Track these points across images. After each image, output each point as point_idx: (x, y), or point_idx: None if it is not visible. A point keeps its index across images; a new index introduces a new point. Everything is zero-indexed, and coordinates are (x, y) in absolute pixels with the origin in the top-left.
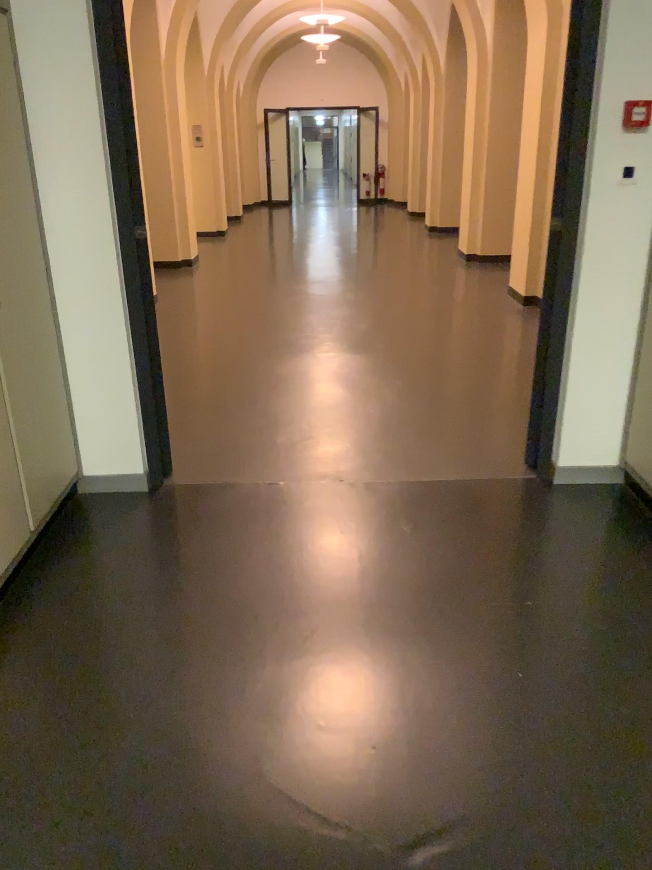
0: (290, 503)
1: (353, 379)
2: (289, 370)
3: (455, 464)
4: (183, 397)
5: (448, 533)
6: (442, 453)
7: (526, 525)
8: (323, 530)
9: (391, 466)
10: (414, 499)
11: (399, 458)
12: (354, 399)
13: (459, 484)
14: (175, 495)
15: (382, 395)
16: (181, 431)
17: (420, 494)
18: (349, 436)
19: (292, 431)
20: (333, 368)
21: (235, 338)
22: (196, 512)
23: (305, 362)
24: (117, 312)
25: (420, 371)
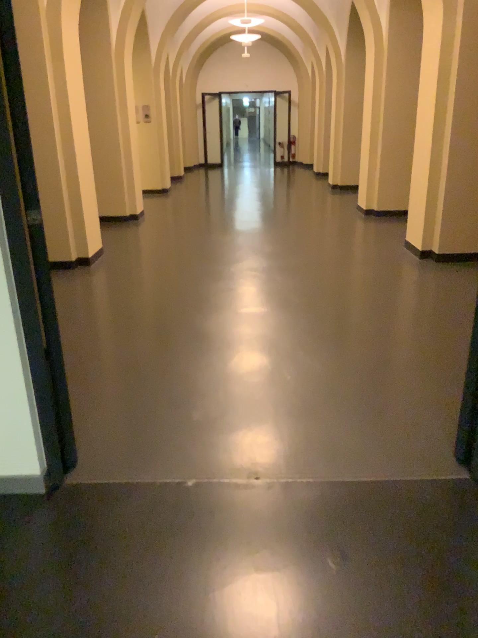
0: (200, 517)
1: (270, 340)
2: (210, 330)
3: (379, 457)
4: (107, 361)
5: (382, 573)
6: (364, 441)
7: (474, 562)
8: (235, 566)
9: (311, 459)
10: (339, 514)
11: (319, 446)
12: (272, 365)
13: (387, 489)
14: (75, 500)
15: (298, 360)
16: (97, 406)
17: (345, 504)
18: (266, 415)
19: (208, 408)
20: (252, 328)
21: (163, 293)
22: (94, 528)
23: (226, 320)
24: (4, 308)
25: (334, 332)
